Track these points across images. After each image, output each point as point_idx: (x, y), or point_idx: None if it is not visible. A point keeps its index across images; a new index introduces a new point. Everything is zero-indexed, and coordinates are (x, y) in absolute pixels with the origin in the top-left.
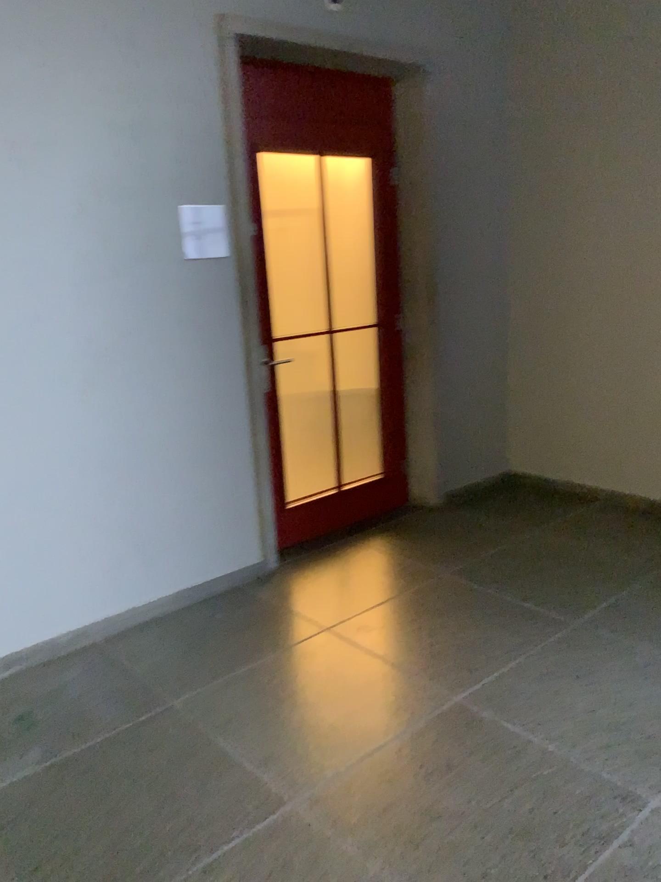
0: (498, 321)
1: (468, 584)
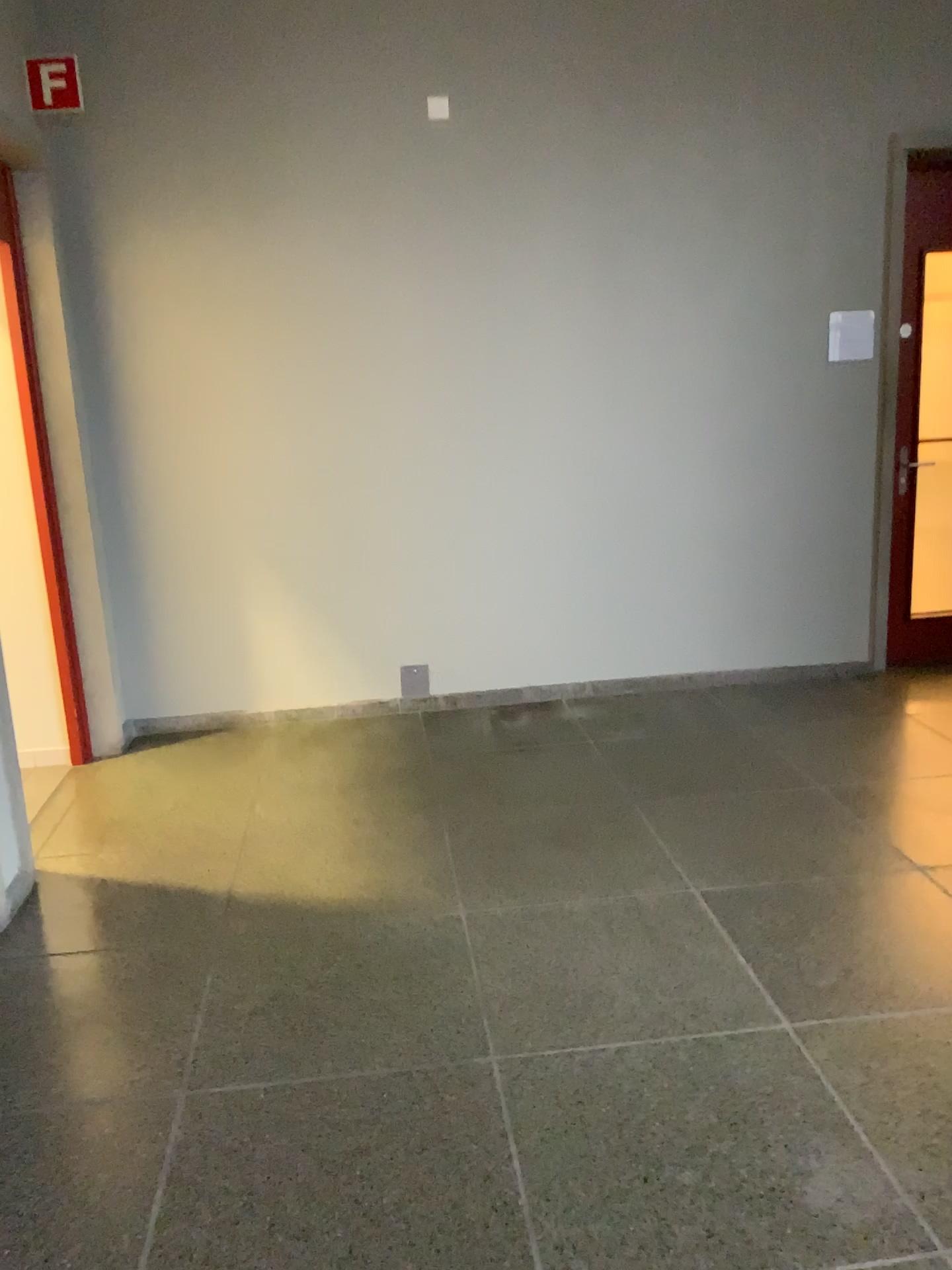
0: None
1: None
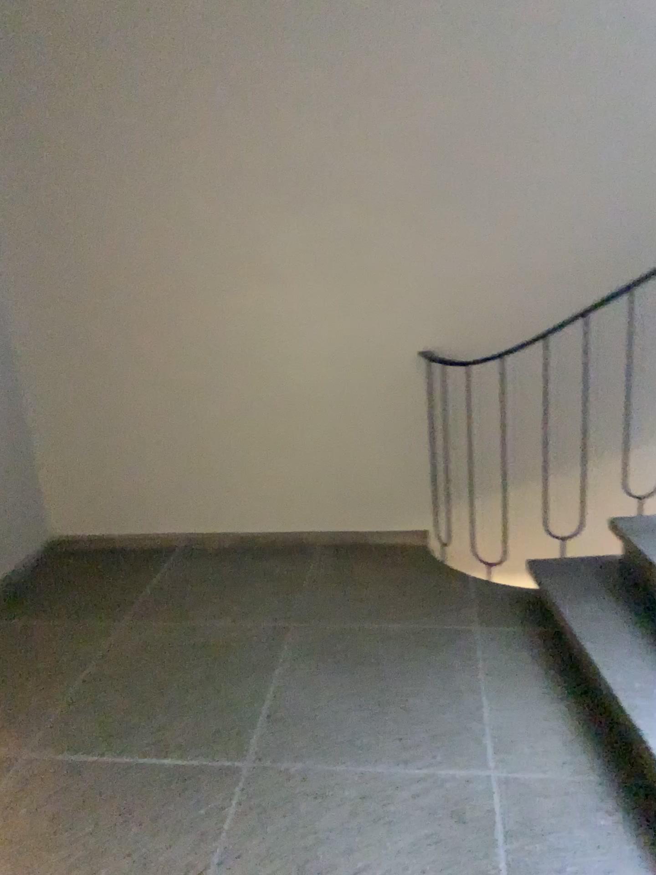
0: (1, 343)
1: (67, 756)
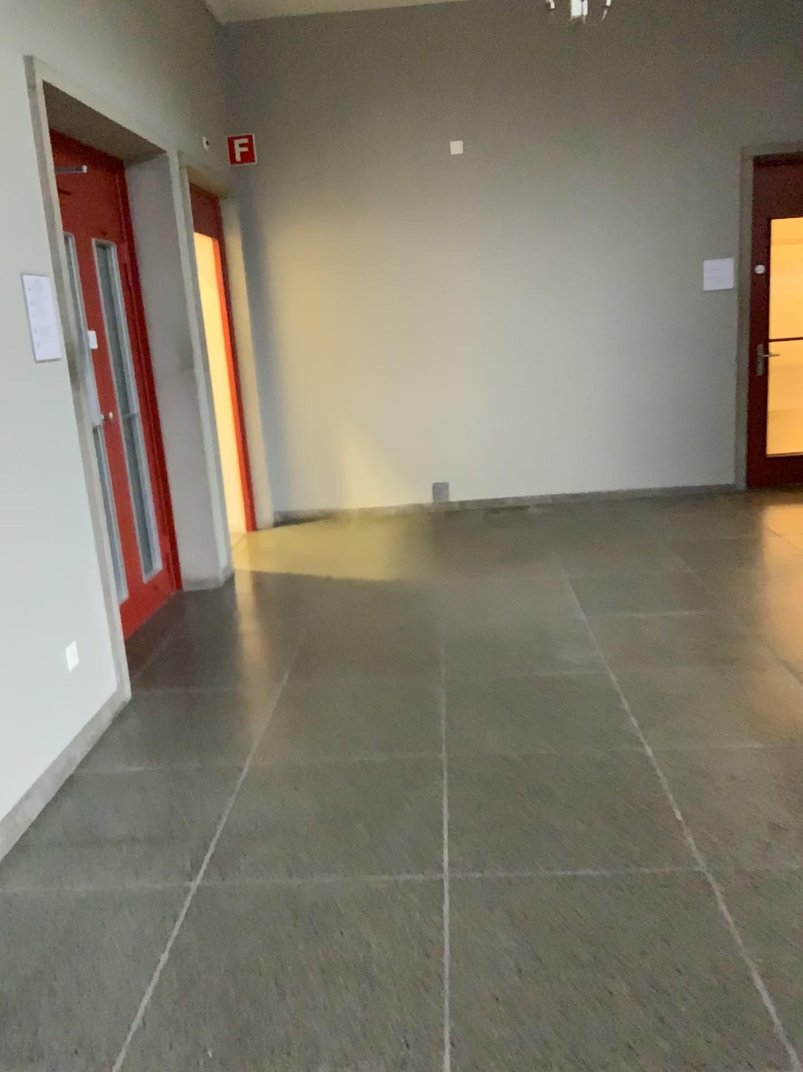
0: None
1: None
